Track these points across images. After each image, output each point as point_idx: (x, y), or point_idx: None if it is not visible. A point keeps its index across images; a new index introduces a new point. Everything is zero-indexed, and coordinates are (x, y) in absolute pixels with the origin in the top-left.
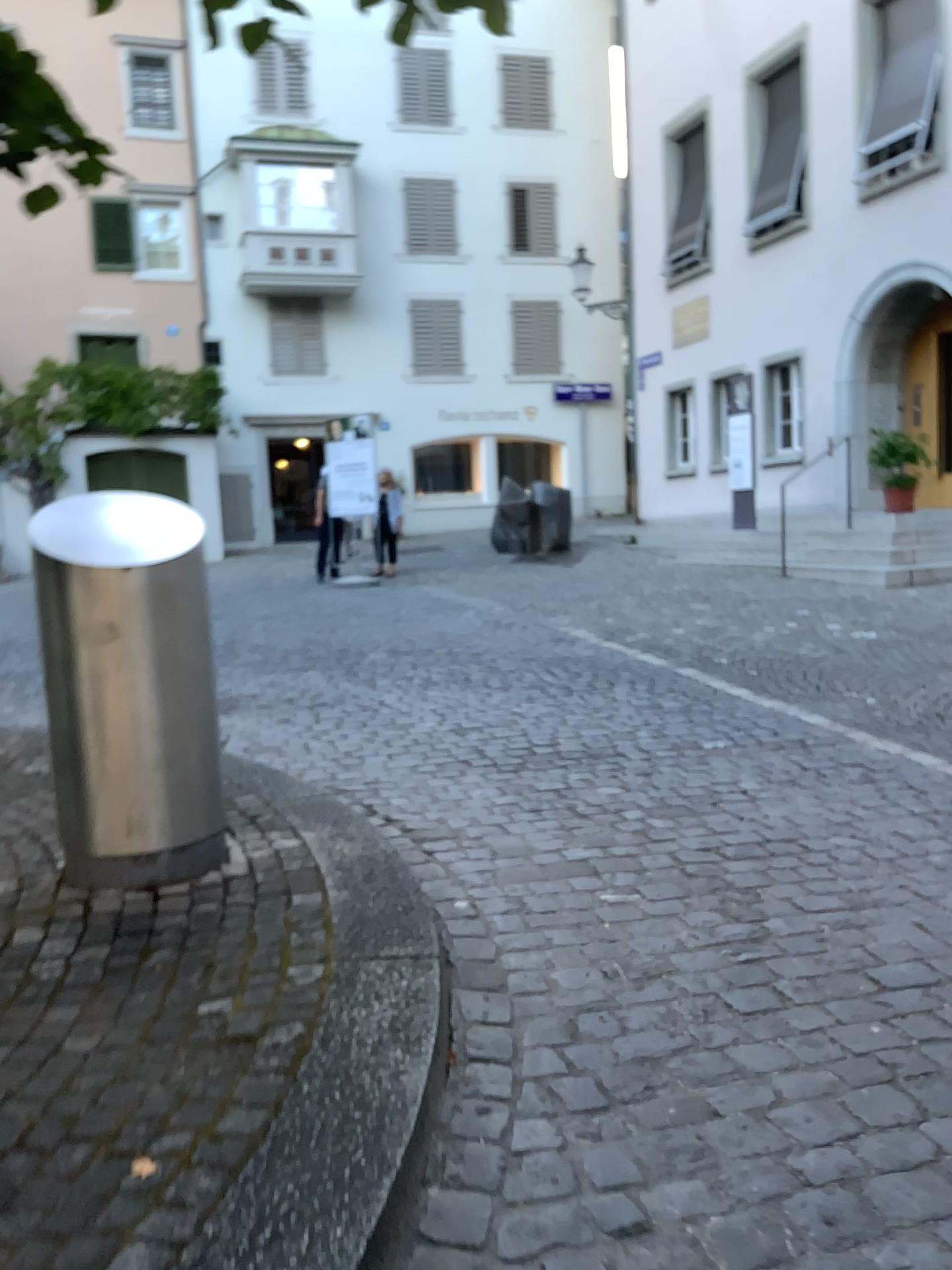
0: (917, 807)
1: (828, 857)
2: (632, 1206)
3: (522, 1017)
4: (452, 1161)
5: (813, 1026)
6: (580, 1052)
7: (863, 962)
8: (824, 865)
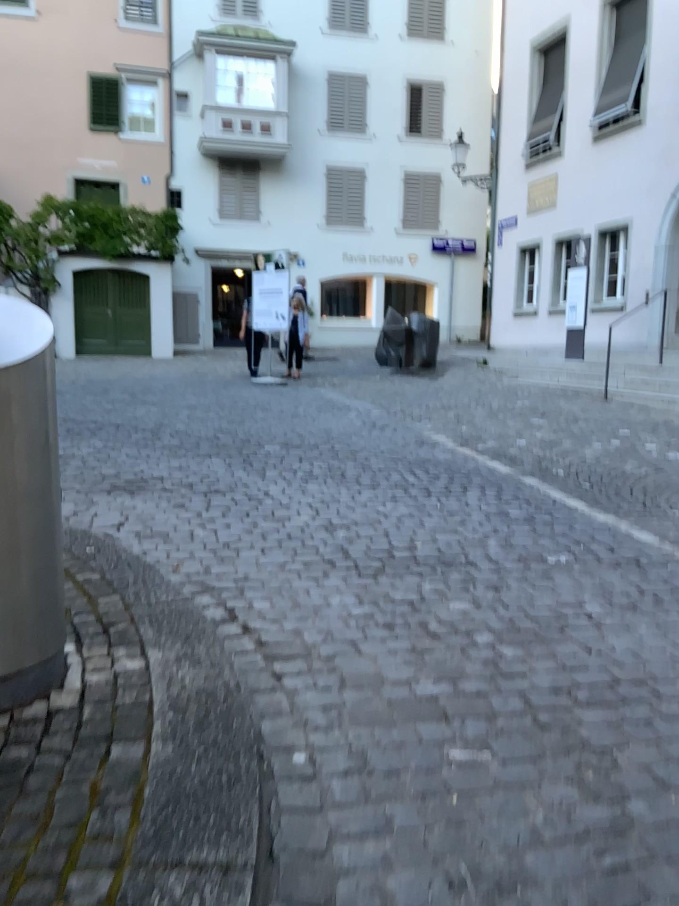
0: None
1: None
2: None
3: None
4: None
5: None
6: None
7: None
8: None
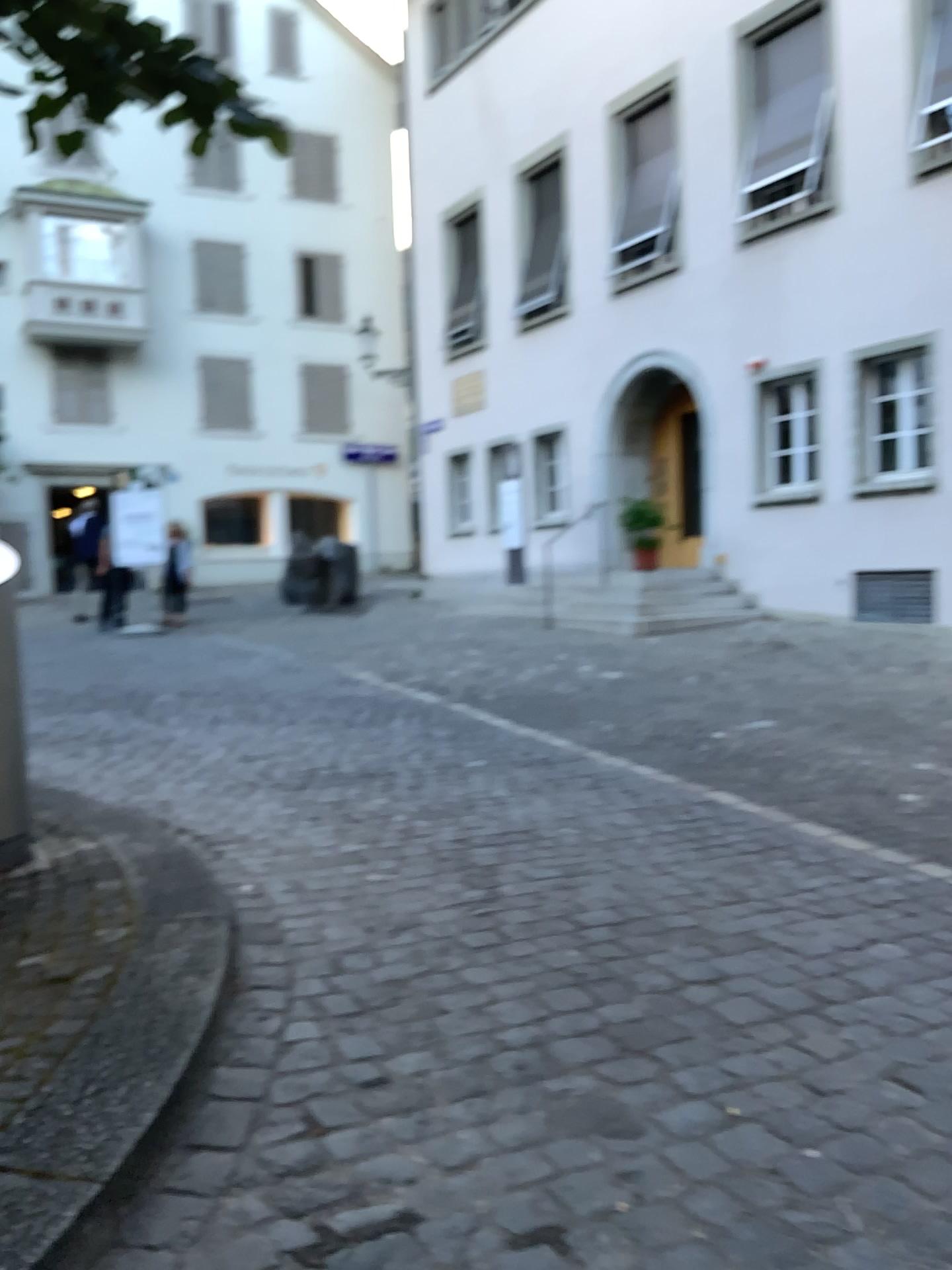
0: (631, 806)
1: (554, 844)
2: (373, 1065)
3: (295, 959)
4: (236, 1046)
5: (523, 953)
6: (341, 978)
7: (568, 911)
8: (550, 849)
